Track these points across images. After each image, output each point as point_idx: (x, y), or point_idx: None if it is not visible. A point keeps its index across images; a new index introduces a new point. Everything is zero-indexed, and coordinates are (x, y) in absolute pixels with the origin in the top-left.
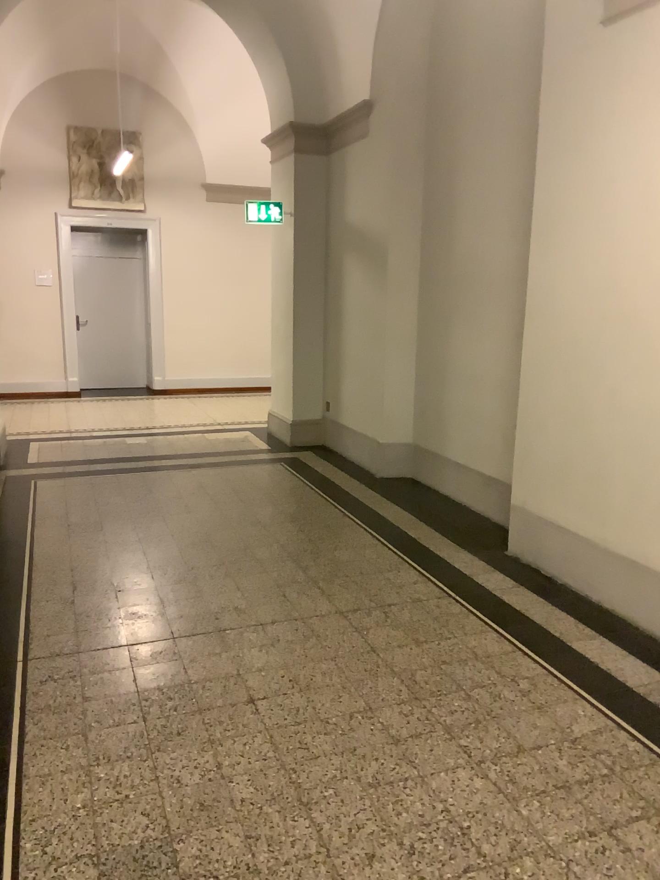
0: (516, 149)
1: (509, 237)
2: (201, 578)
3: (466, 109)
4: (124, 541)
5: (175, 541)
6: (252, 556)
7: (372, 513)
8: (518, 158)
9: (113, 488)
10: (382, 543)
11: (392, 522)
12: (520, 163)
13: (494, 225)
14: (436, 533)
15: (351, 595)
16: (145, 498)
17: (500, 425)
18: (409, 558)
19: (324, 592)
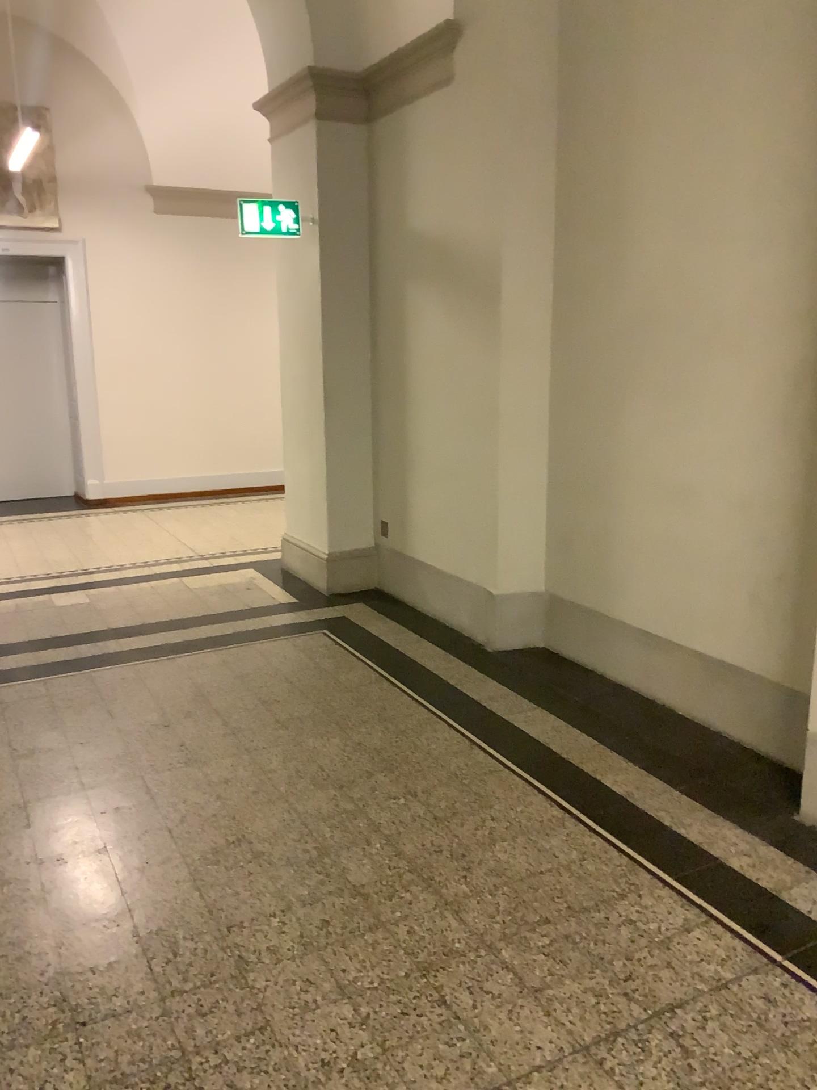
0: (774, 79)
1: (758, 243)
2: (256, 963)
3: (653, 18)
4: (78, 860)
5: (181, 849)
6: (341, 874)
7: (518, 737)
8: (780, 96)
9: (44, 717)
10: (569, 814)
11: (564, 758)
12: (783, 106)
13: (725, 222)
14: (652, 779)
15: (577, 982)
16: (106, 737)
17: (740, 575)
18: (636, 850)
19: (519, 976)
